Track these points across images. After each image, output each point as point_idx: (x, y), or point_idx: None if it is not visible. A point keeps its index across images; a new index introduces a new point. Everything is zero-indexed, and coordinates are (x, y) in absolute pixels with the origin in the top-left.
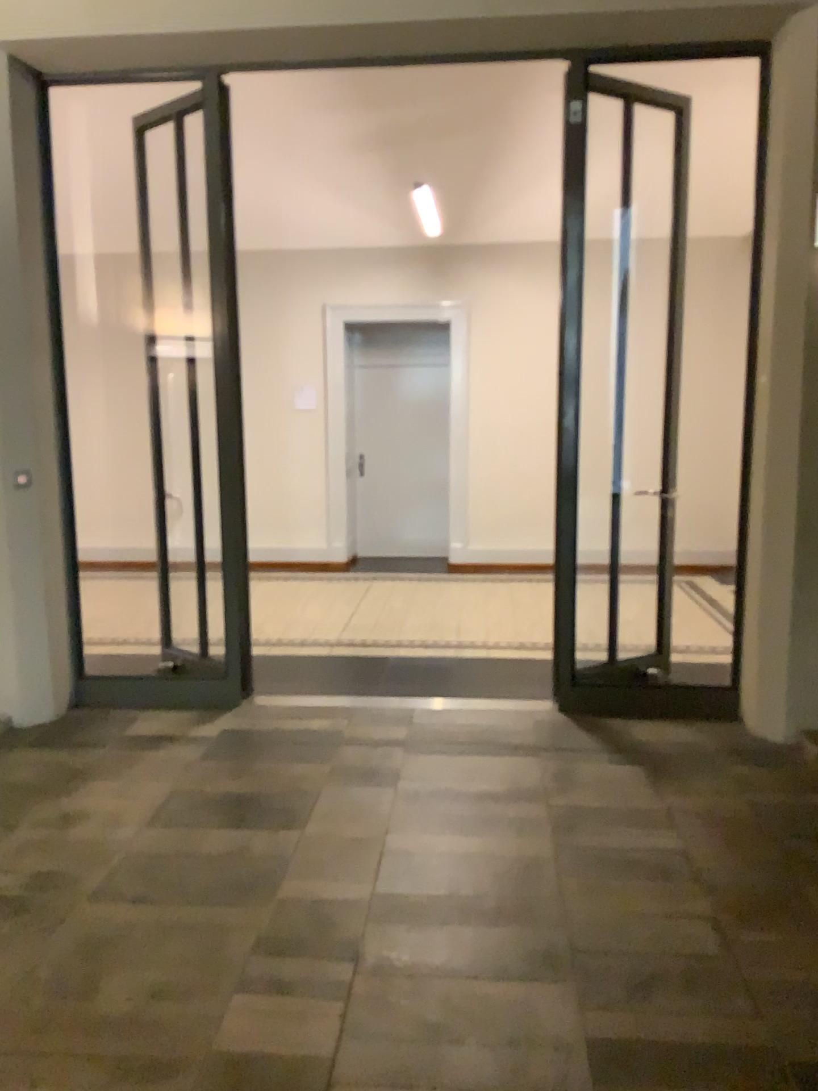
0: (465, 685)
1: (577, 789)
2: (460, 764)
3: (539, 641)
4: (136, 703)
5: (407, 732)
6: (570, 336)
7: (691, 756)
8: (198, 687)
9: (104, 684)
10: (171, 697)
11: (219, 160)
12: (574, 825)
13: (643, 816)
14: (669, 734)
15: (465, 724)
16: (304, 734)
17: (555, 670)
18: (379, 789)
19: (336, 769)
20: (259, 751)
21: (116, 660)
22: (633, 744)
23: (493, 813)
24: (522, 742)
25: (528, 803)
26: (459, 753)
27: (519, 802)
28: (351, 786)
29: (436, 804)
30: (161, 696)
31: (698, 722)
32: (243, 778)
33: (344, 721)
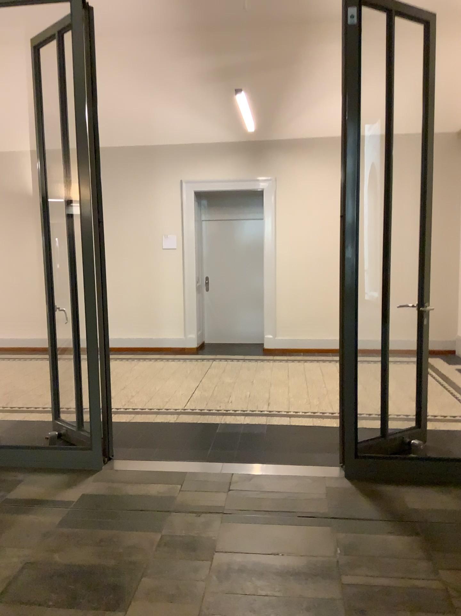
0: (272, 450)
1: (365, 564)
2: (267, 533)
3: (326, 412)
4: (22, 467)
5: (226, 496)
6: (349, 188)
7: (456, 526)
8: (72, 454)
9: (4, 450)
10: (50, 462)
11: (83, 60)
12: (366, 610)
13: (426, 599)
14: (435, 503)
15: (271, 490)
16: (145, 498)
17: (341, 444)
18: (197, 562)
19: (165, 537)
20: (106, 516)
21: (18, 428)
22: (407, 512)
23: (294, 592)
24: (317, 509)
25: (324, 581)
26: (266, 520)
27: (316, 580)
28: (174, 557)
29: (244, 581)
30: (43, 461)
31: (456, 490)
32: (87, 547)
33: (177, 485)
